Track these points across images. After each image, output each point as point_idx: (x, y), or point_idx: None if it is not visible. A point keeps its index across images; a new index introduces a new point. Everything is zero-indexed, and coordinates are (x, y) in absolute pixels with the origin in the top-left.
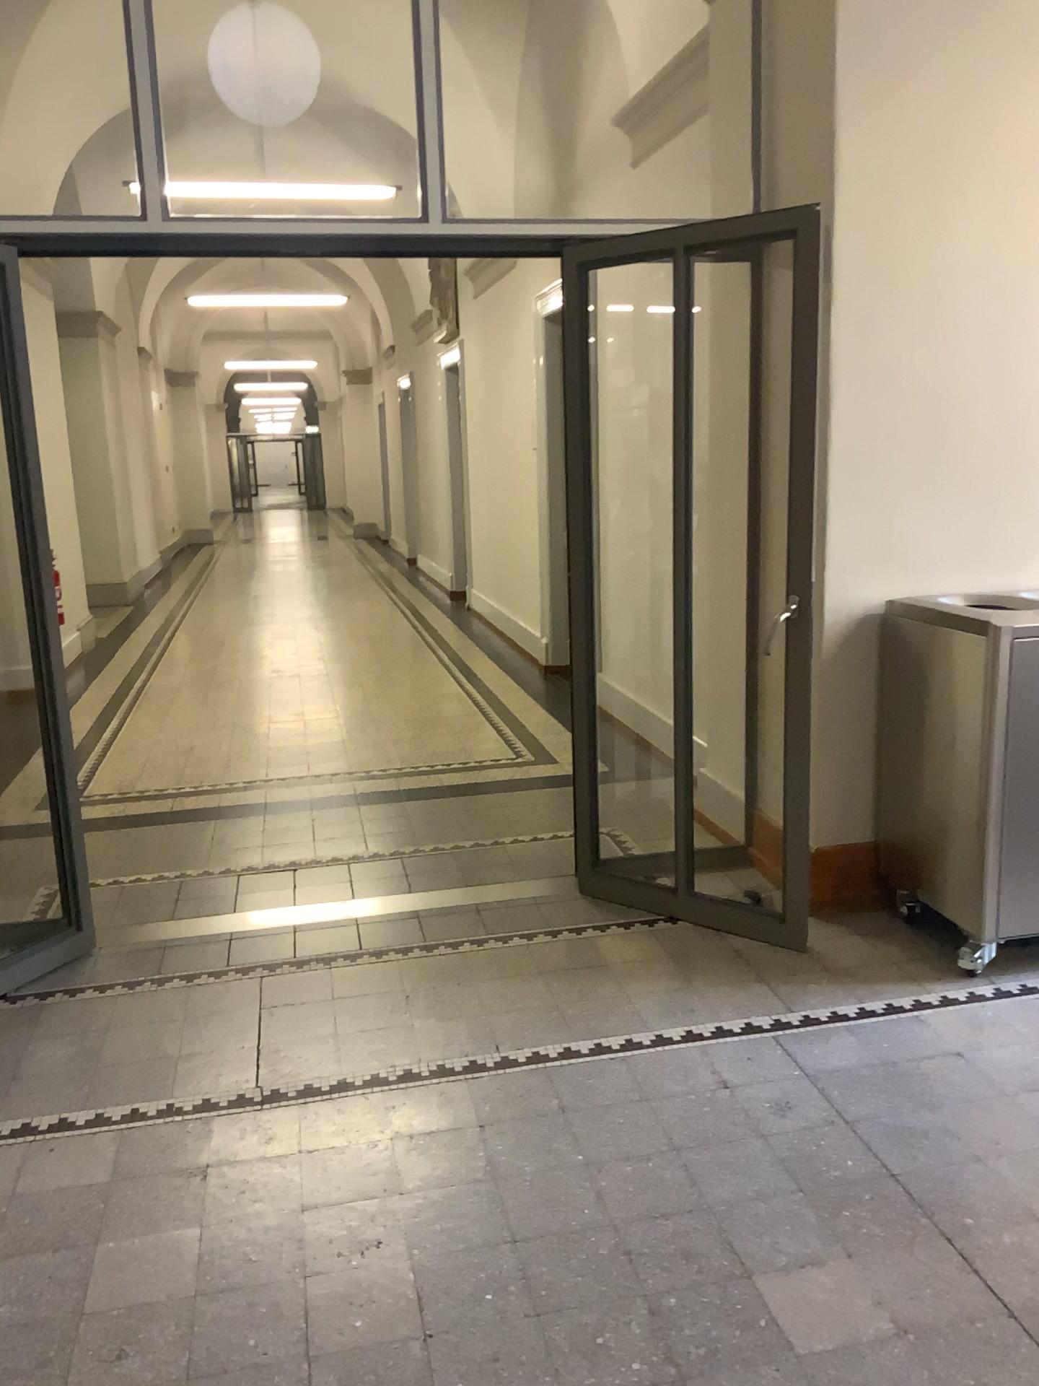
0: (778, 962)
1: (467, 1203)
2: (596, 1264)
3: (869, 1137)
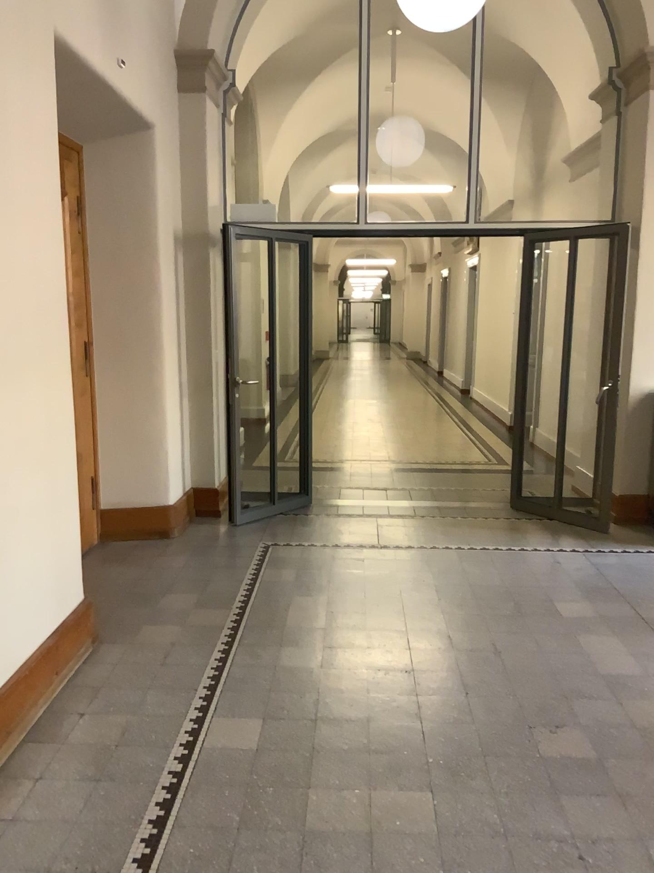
0: (592, 534)
1: (456, 576)
2: (499, 592)
3: (609, 578)
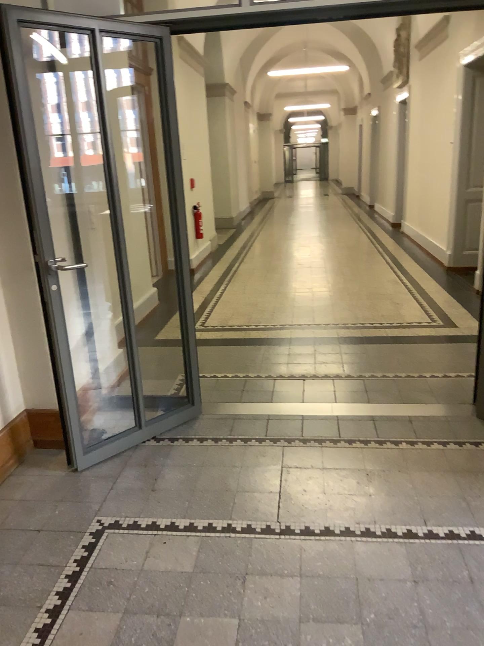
0: None
1: None
2: None
3: None
